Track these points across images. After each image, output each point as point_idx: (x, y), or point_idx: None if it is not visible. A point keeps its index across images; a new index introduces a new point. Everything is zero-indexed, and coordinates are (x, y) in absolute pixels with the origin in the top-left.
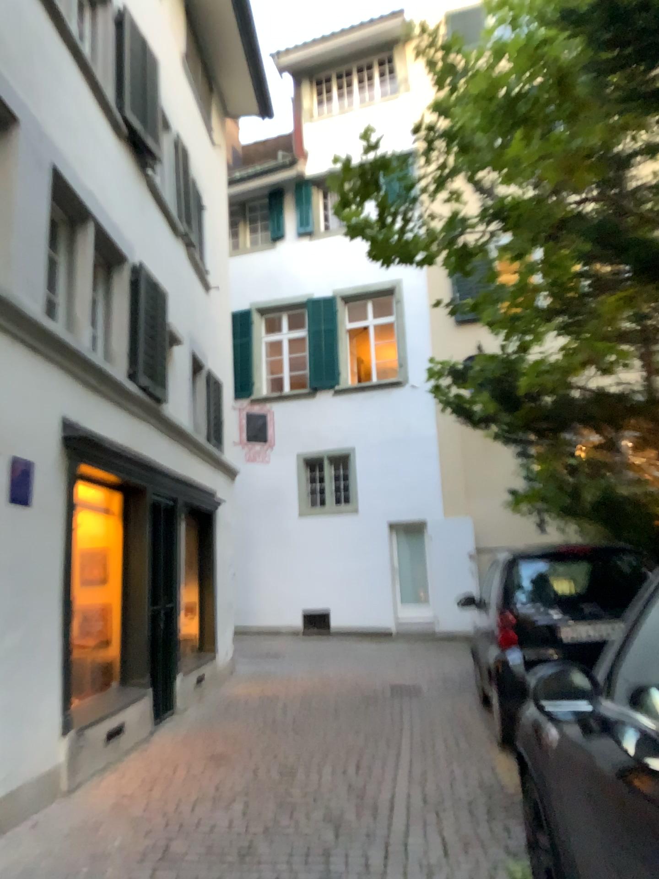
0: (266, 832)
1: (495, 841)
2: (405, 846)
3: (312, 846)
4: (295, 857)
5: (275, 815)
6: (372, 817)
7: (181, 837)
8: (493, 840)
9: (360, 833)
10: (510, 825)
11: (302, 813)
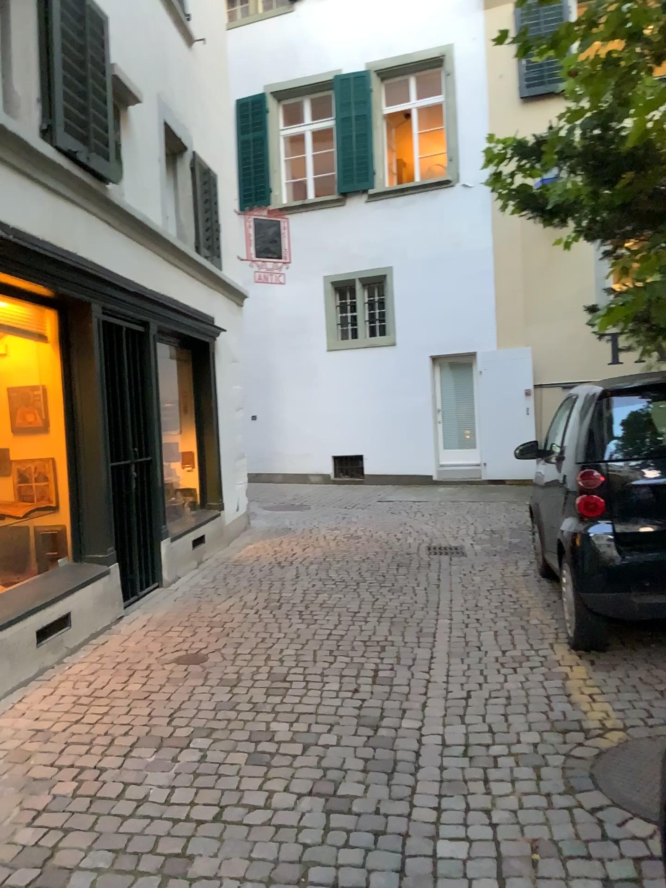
0: (215, 824)
1: (587, 863)
2: (435, 865)
3: (282, 858)
4: (249, 885)
5: (236, 785)
6: (385, 792)
7: (80, 829)
8: (583, 861)
9: (363, 830)
10: (610, 827)
11: (279, 780)
